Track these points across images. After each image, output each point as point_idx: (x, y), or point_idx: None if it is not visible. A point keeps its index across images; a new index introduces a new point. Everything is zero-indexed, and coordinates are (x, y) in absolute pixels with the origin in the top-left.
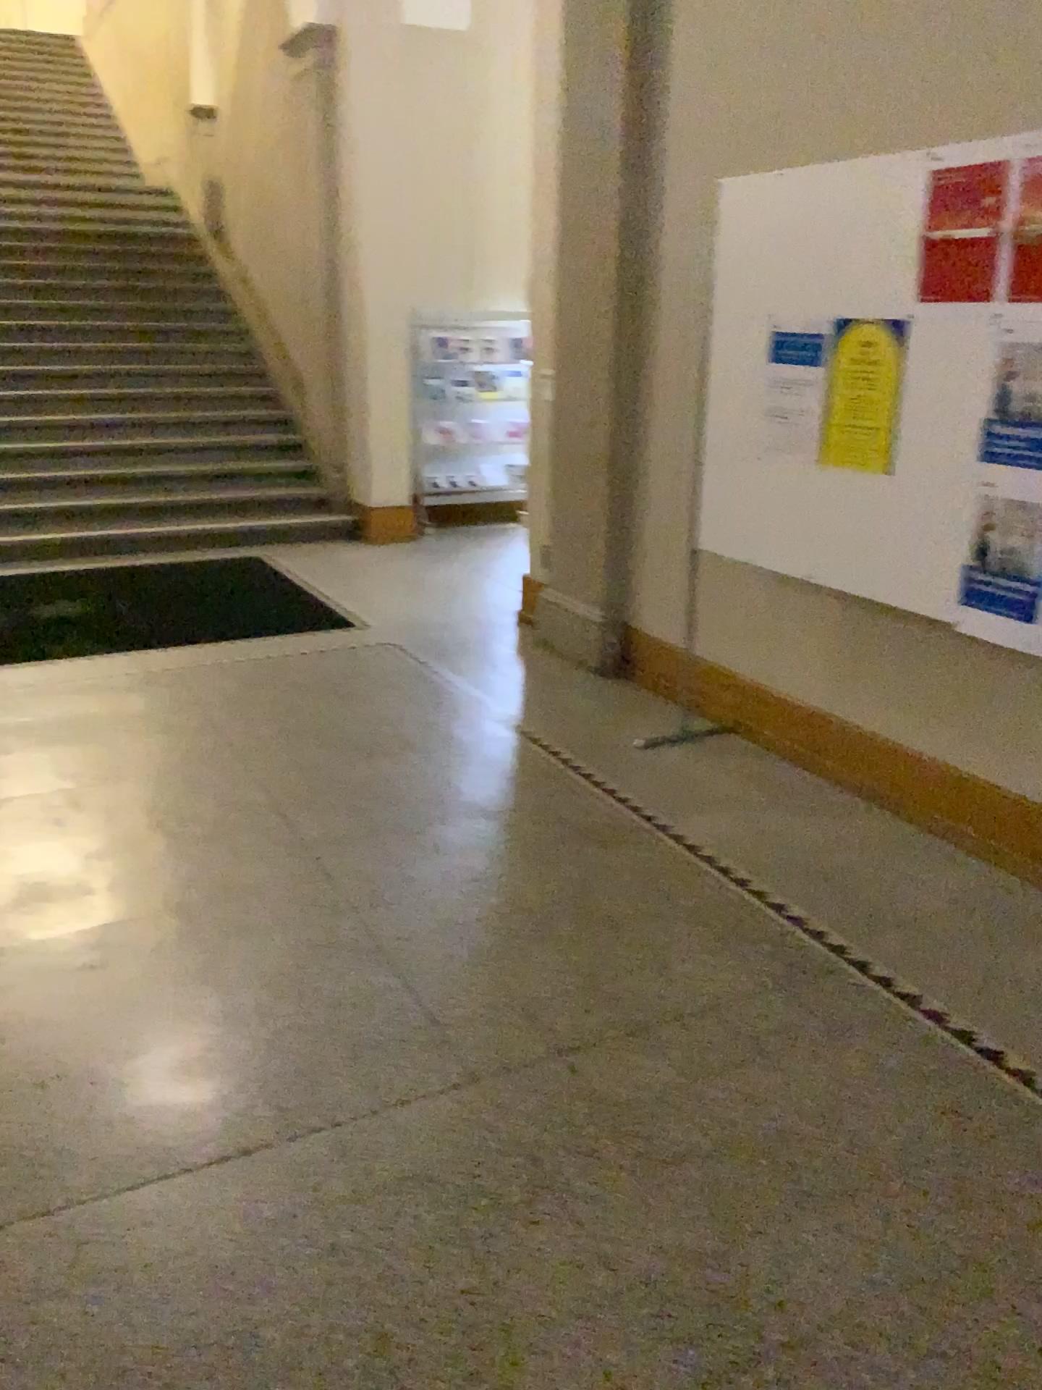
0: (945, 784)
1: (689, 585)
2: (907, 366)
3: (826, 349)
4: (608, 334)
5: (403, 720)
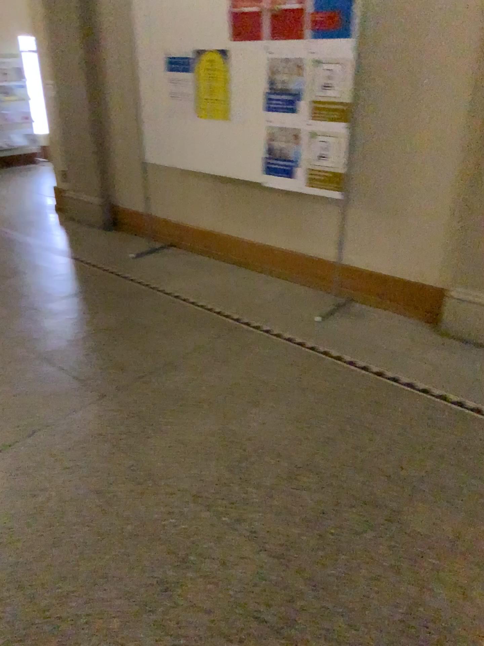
0: (264, 249)
1: (140, 180)
2: (230, 69)
3: (193, 63)
4: (80, 61)
5: (14, 261)
